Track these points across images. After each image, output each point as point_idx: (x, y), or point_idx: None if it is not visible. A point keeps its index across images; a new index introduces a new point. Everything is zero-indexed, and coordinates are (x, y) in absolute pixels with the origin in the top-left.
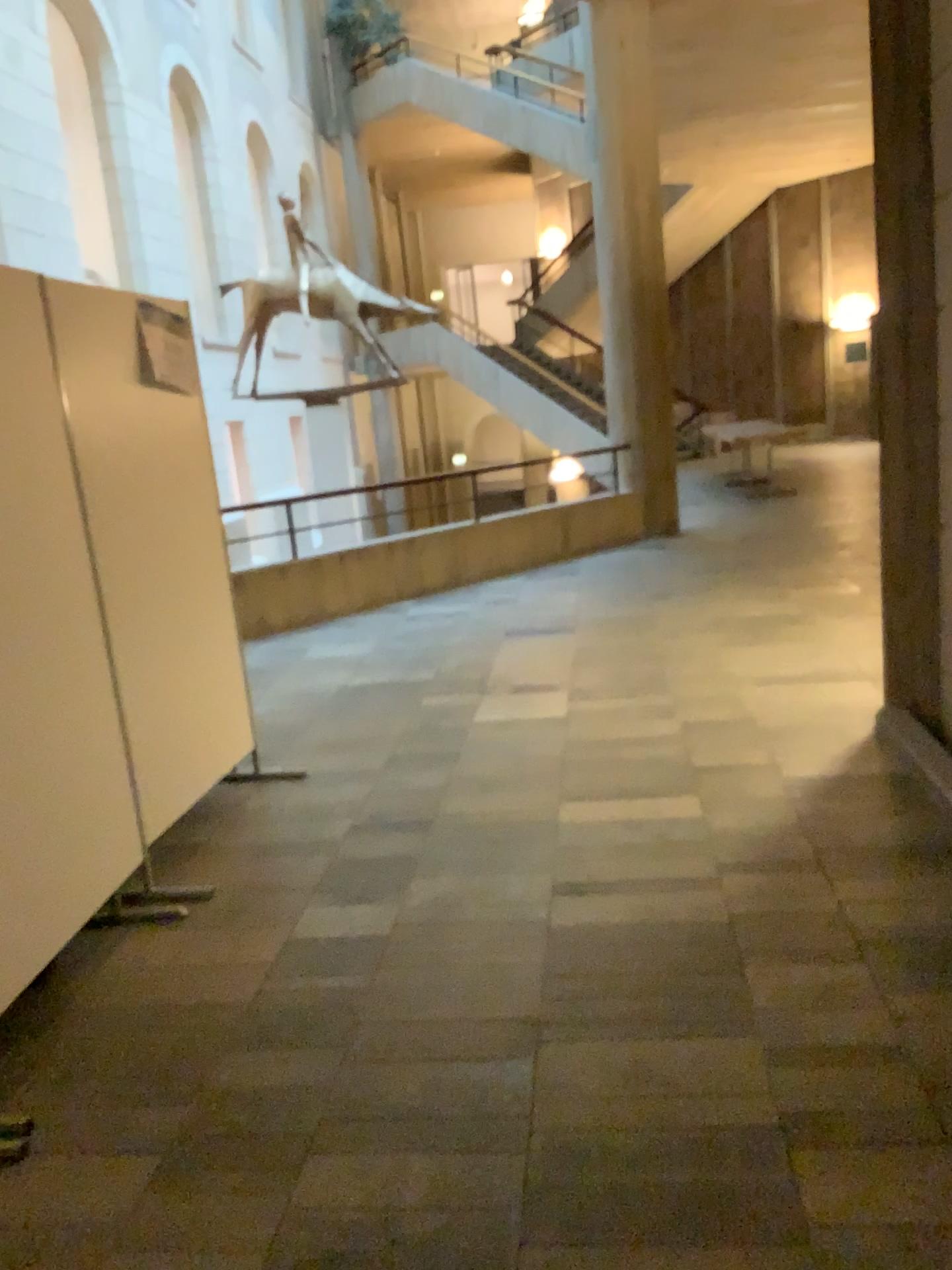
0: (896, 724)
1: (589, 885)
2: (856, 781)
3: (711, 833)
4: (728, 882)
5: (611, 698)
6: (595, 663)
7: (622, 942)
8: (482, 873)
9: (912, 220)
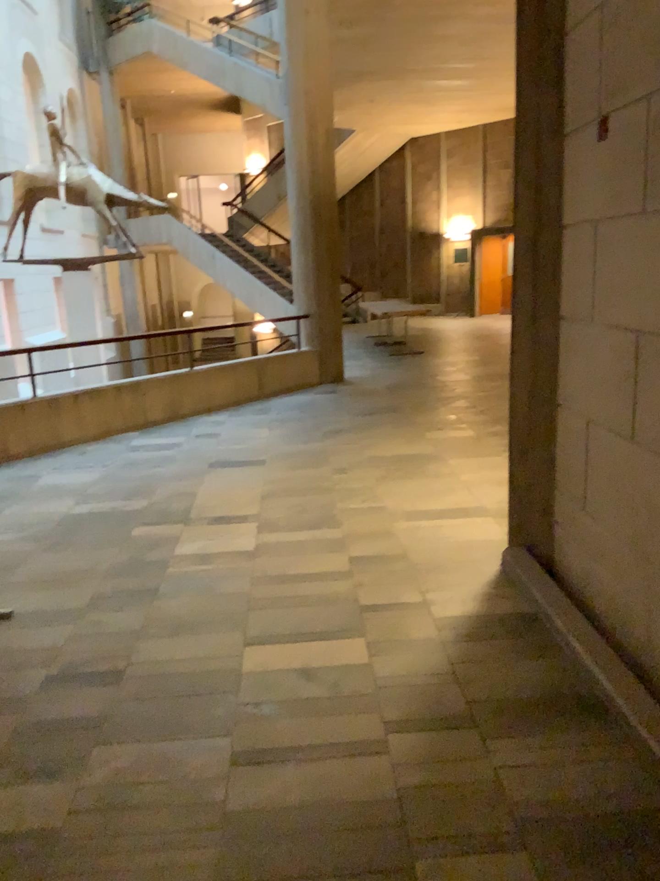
0: (523, 566)
1: (266, 751)
2: (495, 622)
3: (377, 684)
4: (394, 745)
5: (290, 531)
6: (279, 495)
7: (296, 830)
8: (165, 737)
9: (546, 151)
